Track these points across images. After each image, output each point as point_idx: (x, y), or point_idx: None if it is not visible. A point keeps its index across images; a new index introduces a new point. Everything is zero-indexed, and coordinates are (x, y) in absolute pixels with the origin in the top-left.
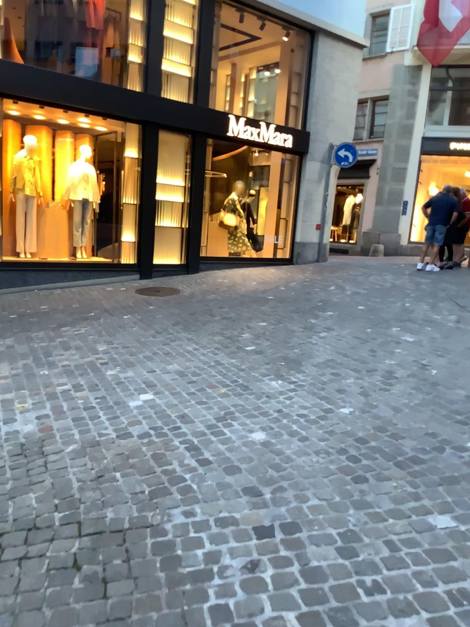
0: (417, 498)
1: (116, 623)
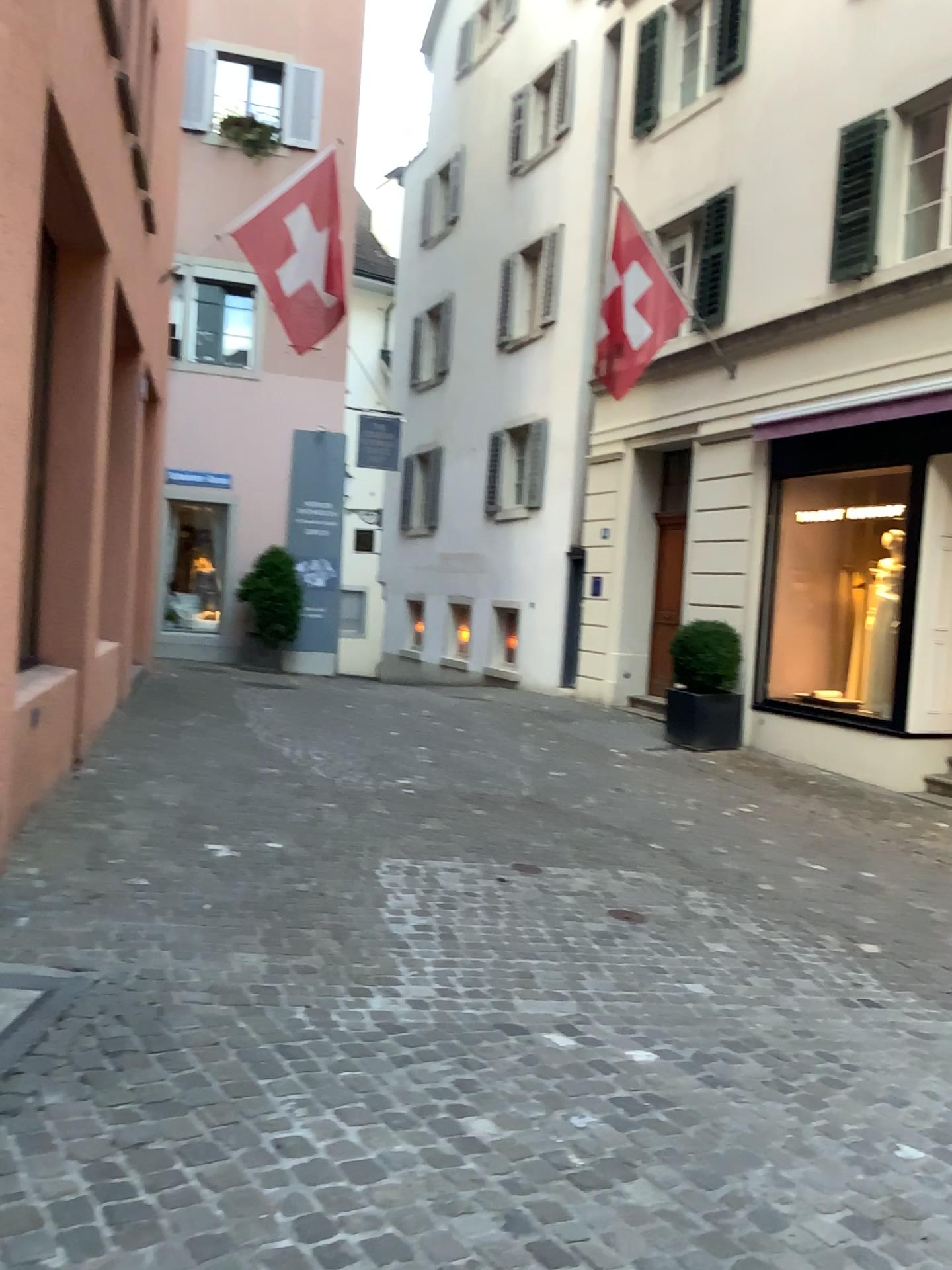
0: (726, 1001)
1: (912, 967)
